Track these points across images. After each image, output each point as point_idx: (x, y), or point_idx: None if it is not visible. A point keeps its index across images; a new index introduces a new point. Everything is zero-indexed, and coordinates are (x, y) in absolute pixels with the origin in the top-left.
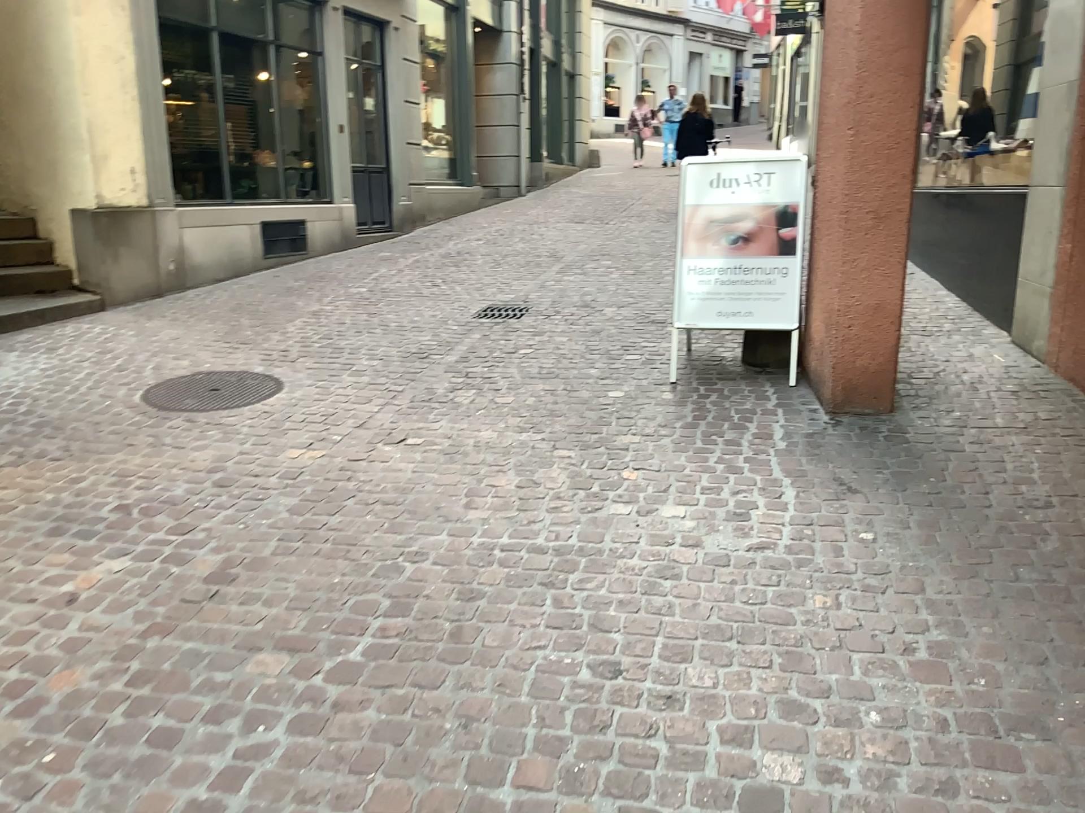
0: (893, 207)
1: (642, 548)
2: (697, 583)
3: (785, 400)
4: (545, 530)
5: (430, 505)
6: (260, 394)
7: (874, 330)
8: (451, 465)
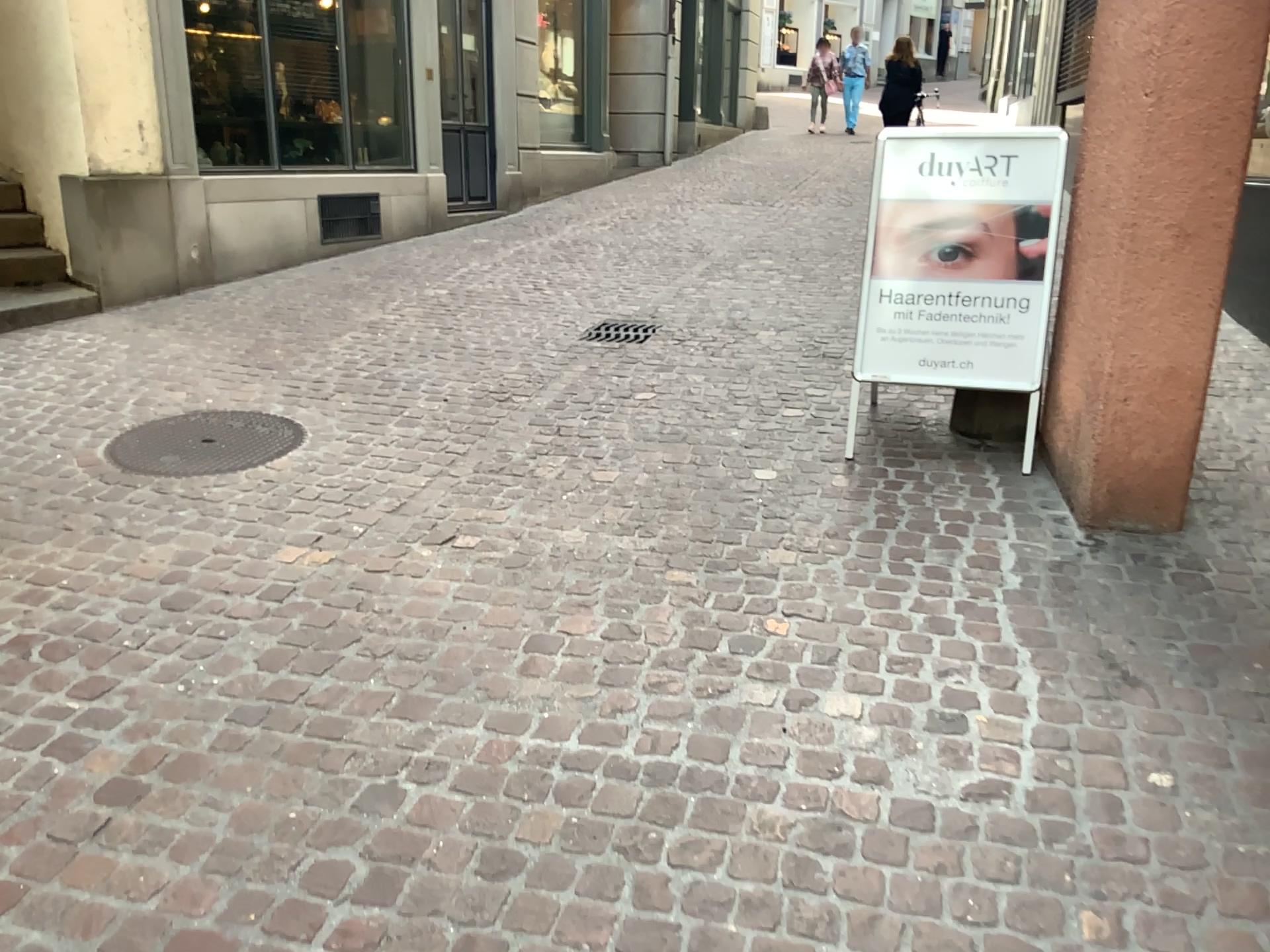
0: (1212, 220)
1: (788, 777)
2: (878, 863)
3: (1015, 497)
4: (639, 726)
5: (471, 663)
6: (273, 448)
7: (1165, 408)
8: (515, 586)
